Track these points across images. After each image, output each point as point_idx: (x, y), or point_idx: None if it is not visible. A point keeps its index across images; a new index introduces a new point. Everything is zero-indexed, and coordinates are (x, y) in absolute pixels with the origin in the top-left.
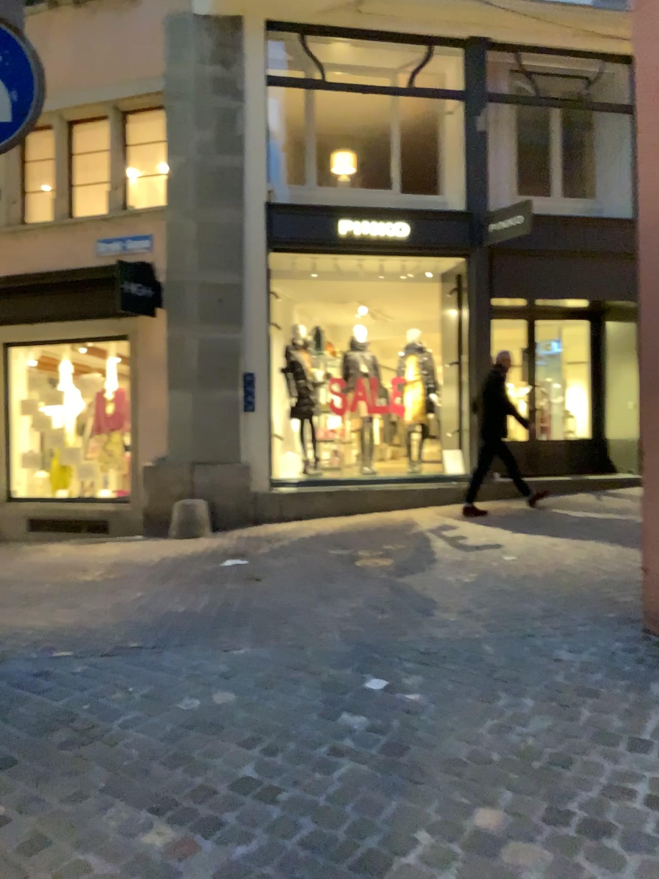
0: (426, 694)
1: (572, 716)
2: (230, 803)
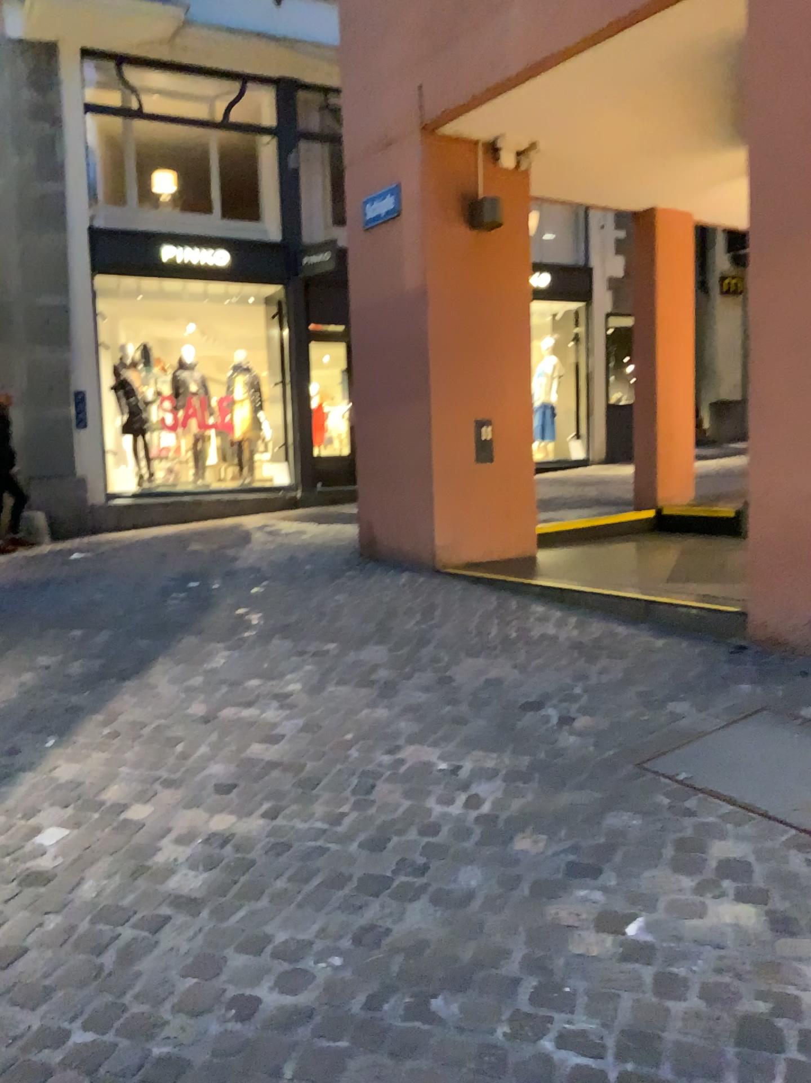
0: (220, 583)
1: (296, 583)
2: (112, 619)
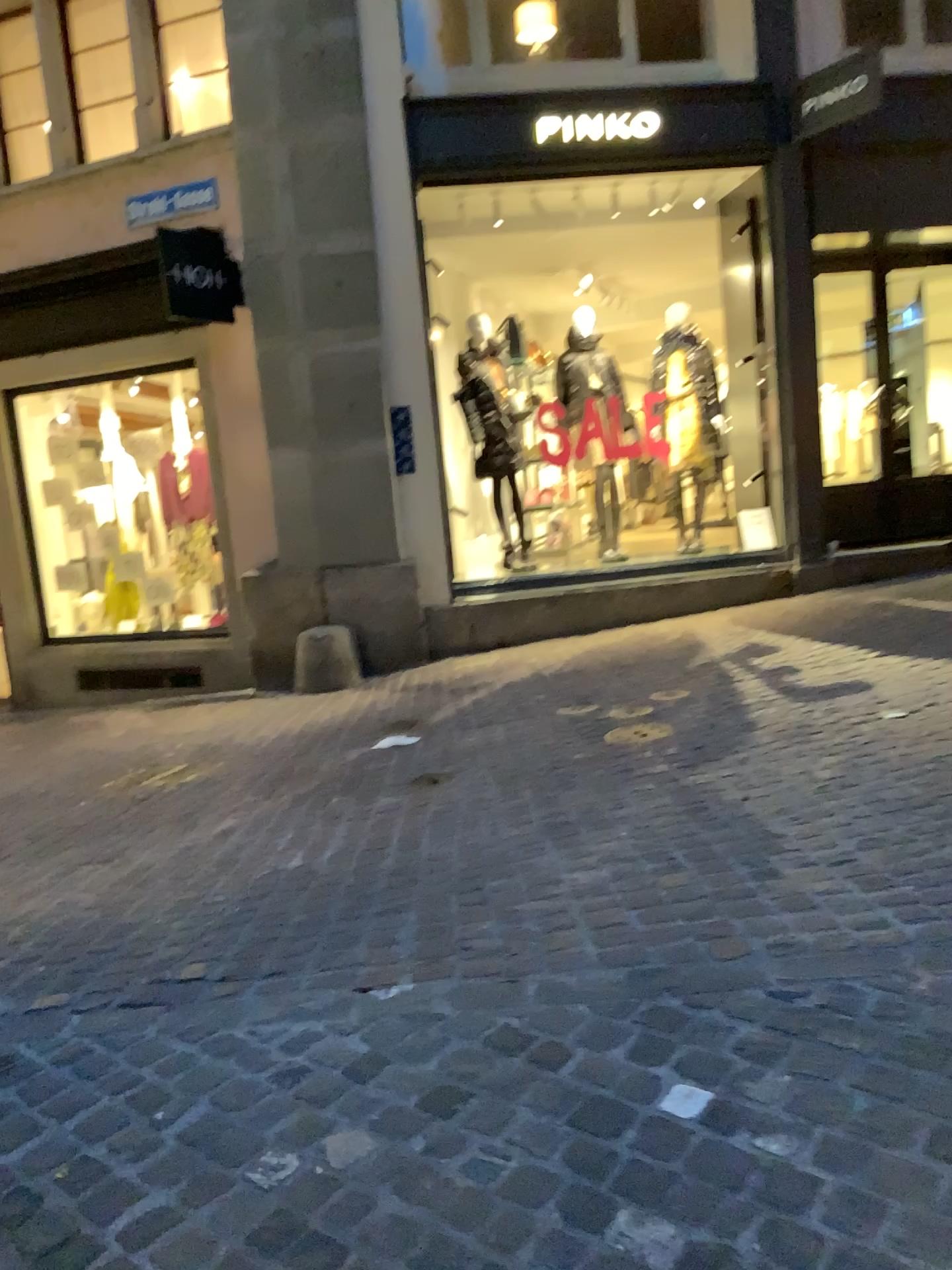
0: (810, 1144)
1: None
2: None
